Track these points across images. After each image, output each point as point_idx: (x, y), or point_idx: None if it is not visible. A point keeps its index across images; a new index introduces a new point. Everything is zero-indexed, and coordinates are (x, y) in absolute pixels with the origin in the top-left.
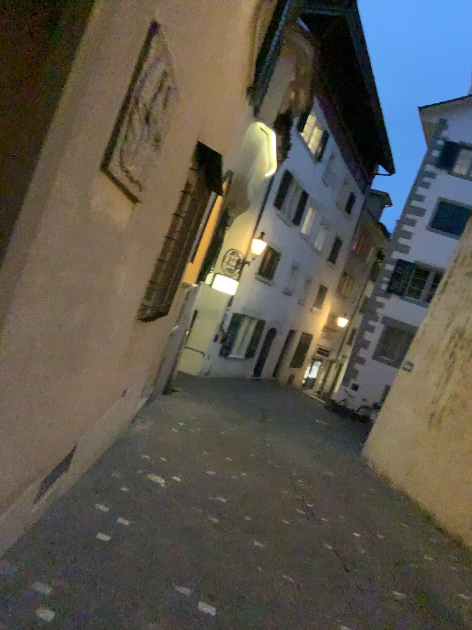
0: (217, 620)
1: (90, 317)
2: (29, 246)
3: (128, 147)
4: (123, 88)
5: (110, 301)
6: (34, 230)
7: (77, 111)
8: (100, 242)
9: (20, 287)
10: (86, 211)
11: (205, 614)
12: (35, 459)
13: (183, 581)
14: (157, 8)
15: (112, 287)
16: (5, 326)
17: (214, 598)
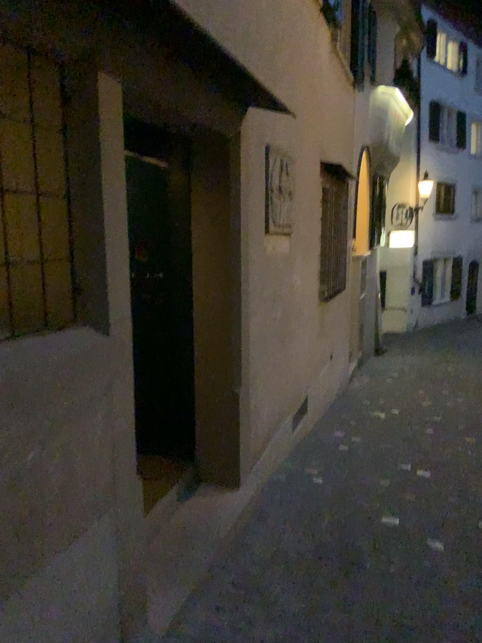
0: (431, 478)
1: (287, 311)
2: (247, 290)
3: (274, 211)
4: (262, 189)
5: (297, 297)
6: (246, 281)
7: (246, 219)
8: (278, 268)
9: (249, 309)
10: (265, 257)
11: (421, 476)
12: (284, 402)
13: (404, 462)
14: (264, 137)
15: (295, 288)
16: (249, 329)
17: (429, 469)
